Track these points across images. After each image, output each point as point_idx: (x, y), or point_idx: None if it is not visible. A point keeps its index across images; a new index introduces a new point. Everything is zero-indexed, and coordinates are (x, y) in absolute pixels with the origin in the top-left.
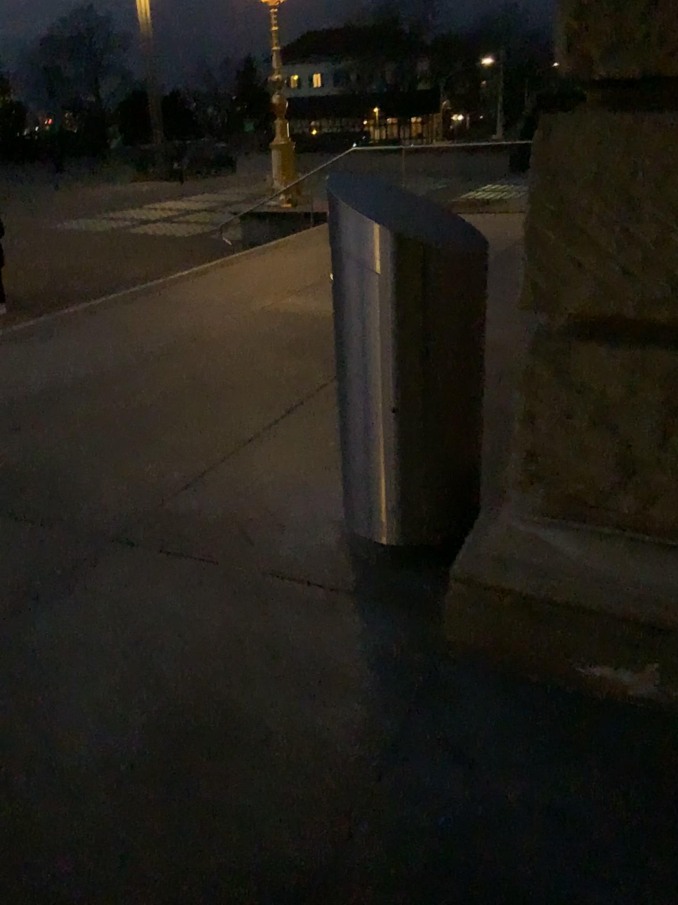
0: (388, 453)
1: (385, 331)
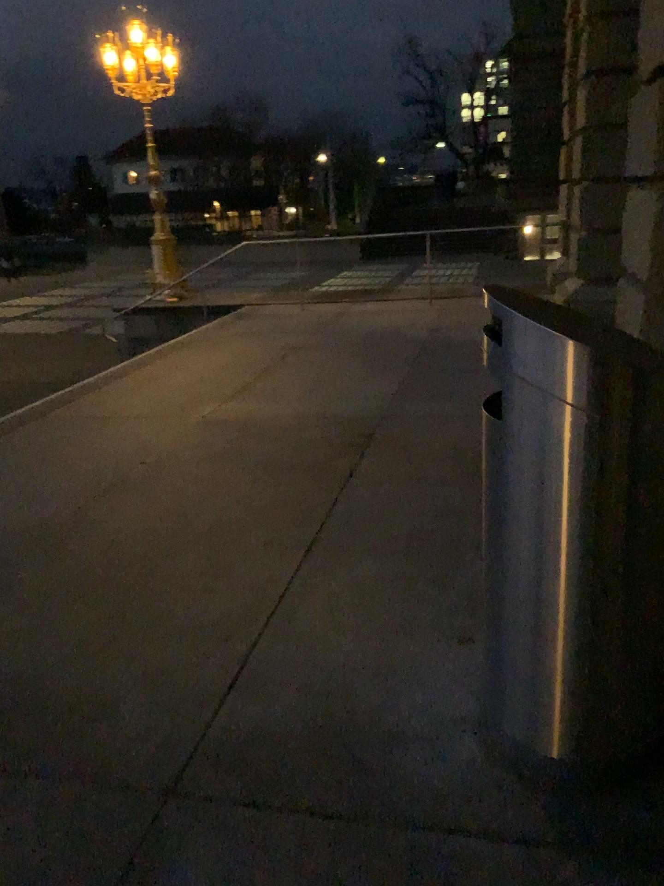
0: (564, 634)
1: (569, 478)
